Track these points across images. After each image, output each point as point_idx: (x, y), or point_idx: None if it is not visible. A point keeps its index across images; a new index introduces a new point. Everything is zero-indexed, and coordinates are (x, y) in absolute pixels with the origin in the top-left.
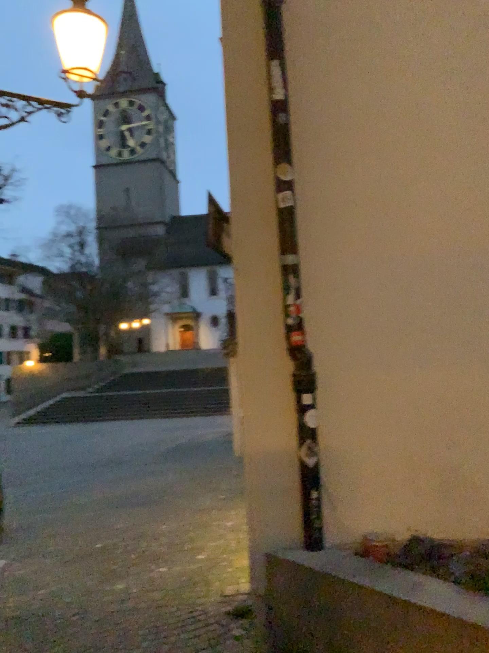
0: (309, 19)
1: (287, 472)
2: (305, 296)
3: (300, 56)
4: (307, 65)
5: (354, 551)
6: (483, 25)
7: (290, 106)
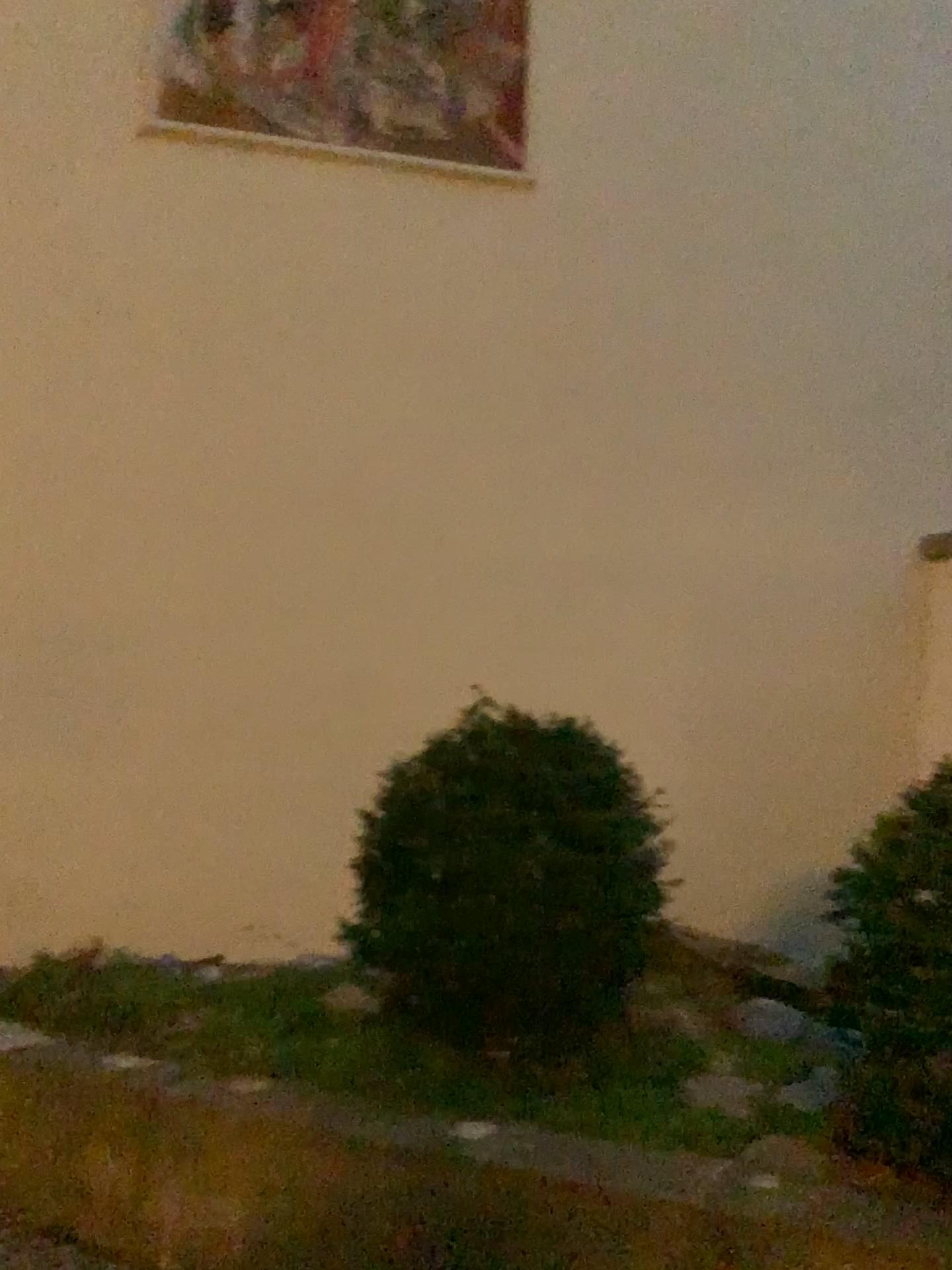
0: None
1: None
2: None
3: None
4: None
5: None
6: (156, 349)
7: None
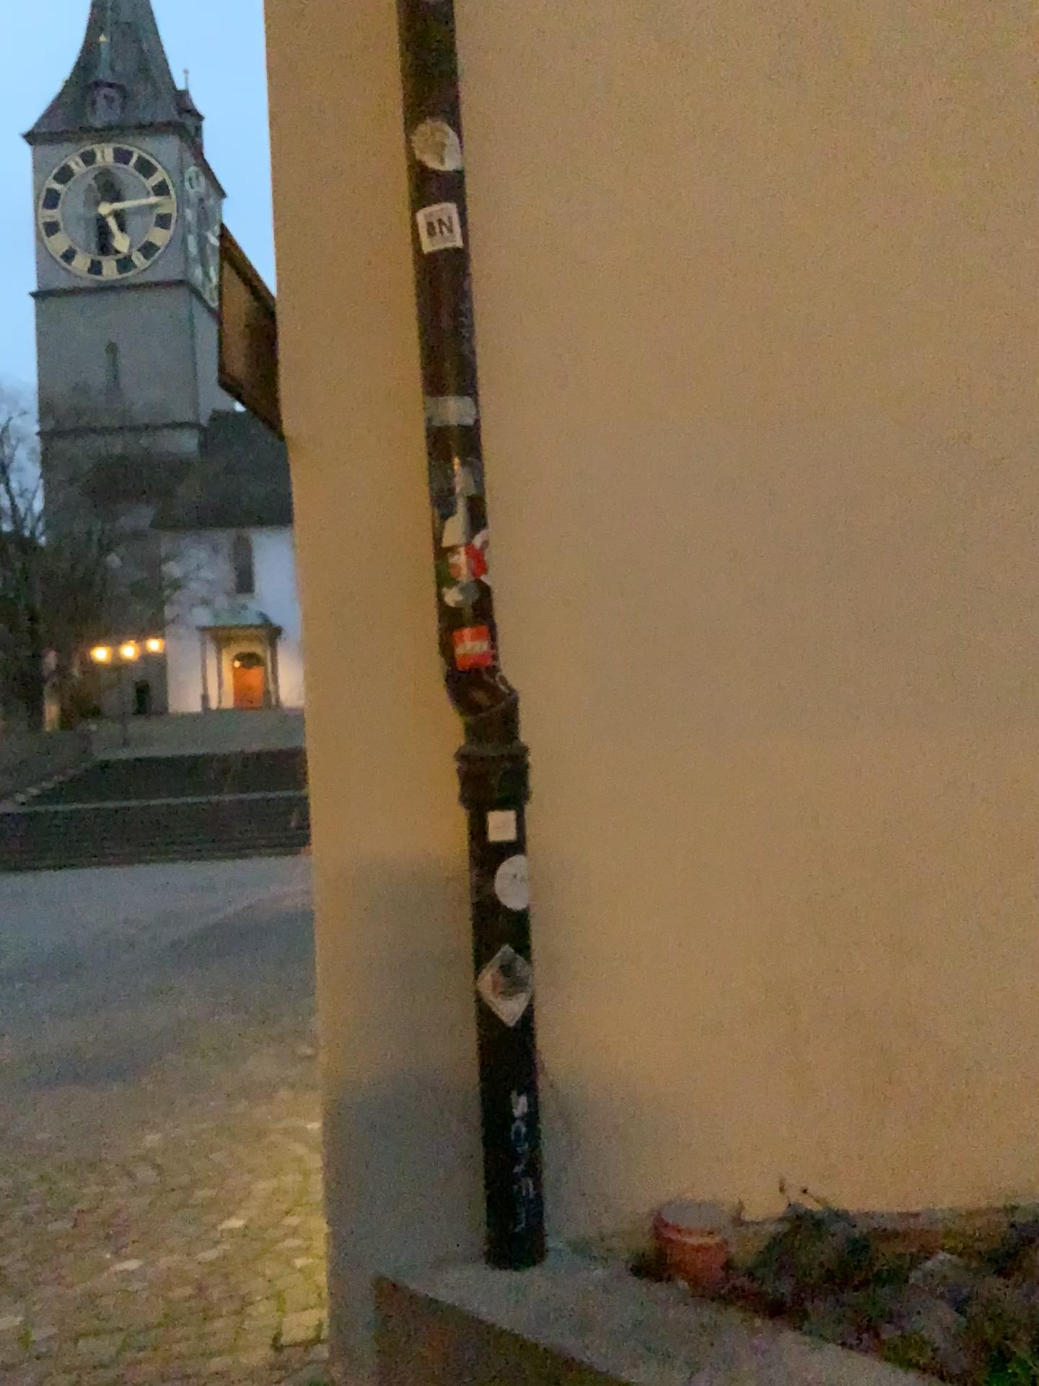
0: None
1: (446, 1038)
2: (500, 530)
3: None
4: None
5: (634, 1264)
6: None
7: None
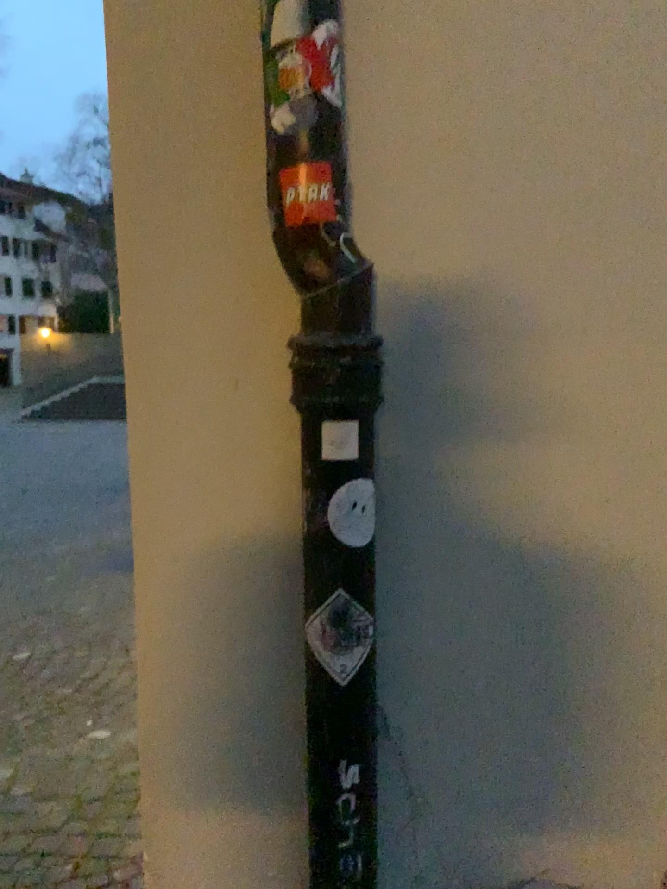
0: None
1: (270, 683)
2: (362, 36)
3: None
4: None
5: None
6: None
7: None
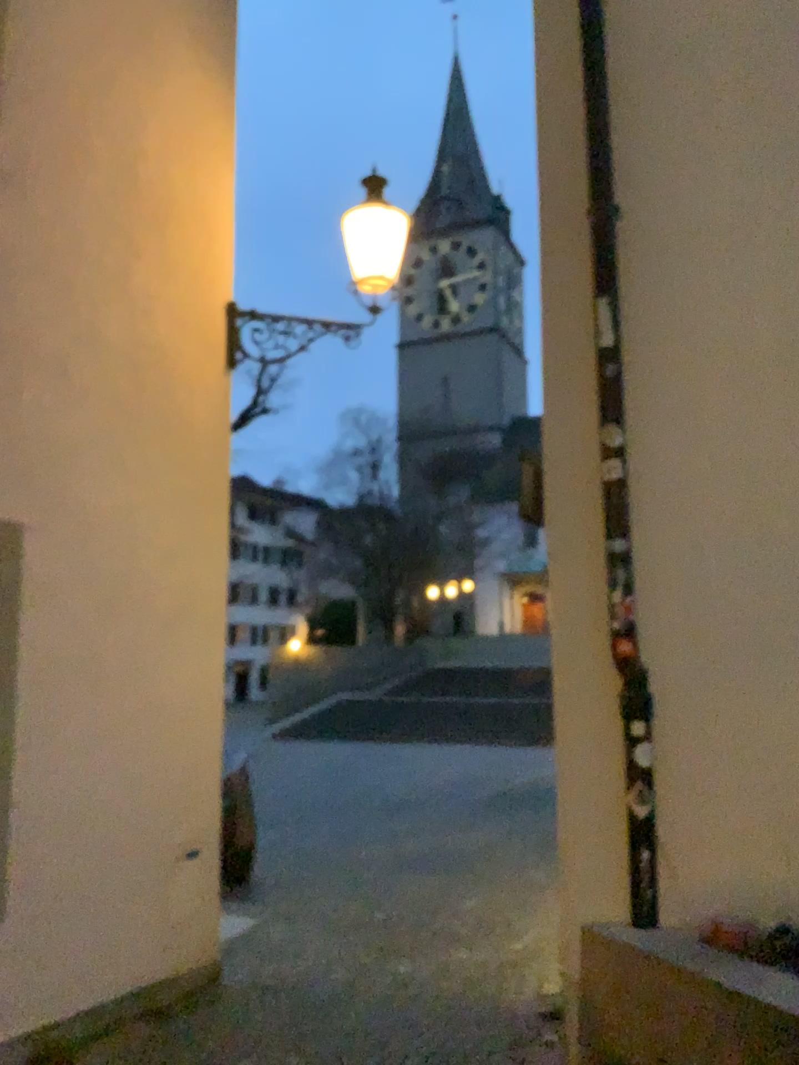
0: (651, 242)
1: (612, 822)
2: (640, 595)
3: (639, 288)
4: (648, 299)
5: (696, 936)
6: None
7: (625, 352)
